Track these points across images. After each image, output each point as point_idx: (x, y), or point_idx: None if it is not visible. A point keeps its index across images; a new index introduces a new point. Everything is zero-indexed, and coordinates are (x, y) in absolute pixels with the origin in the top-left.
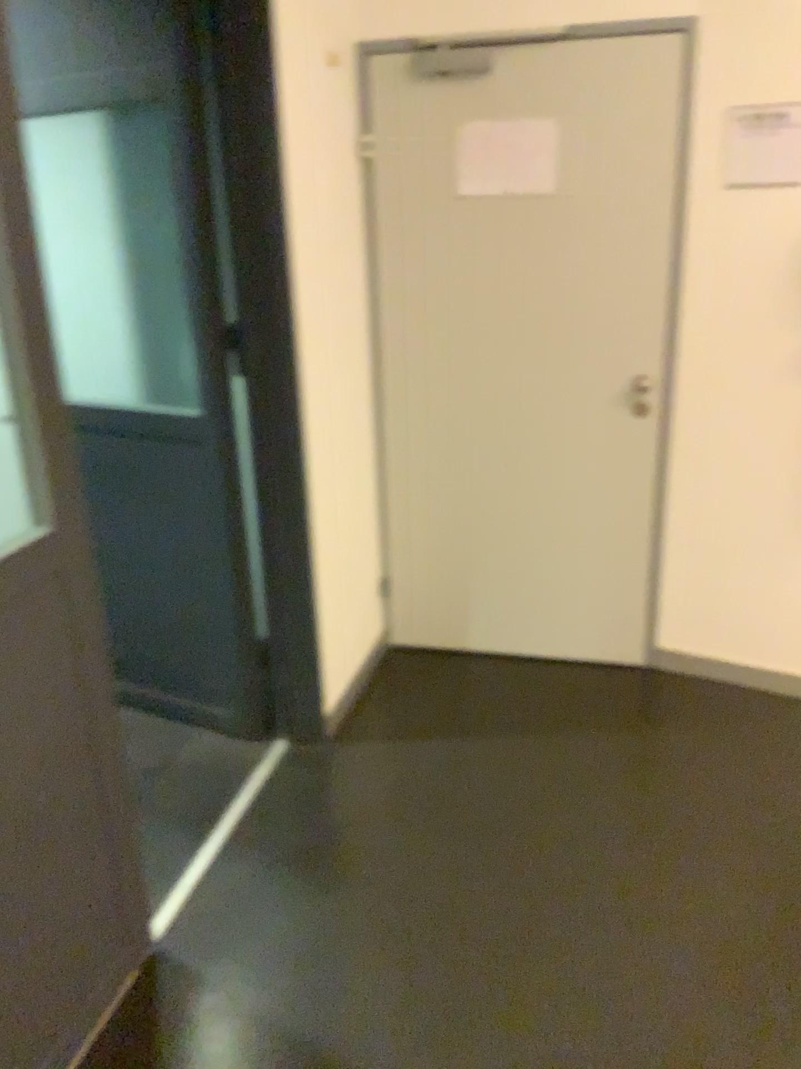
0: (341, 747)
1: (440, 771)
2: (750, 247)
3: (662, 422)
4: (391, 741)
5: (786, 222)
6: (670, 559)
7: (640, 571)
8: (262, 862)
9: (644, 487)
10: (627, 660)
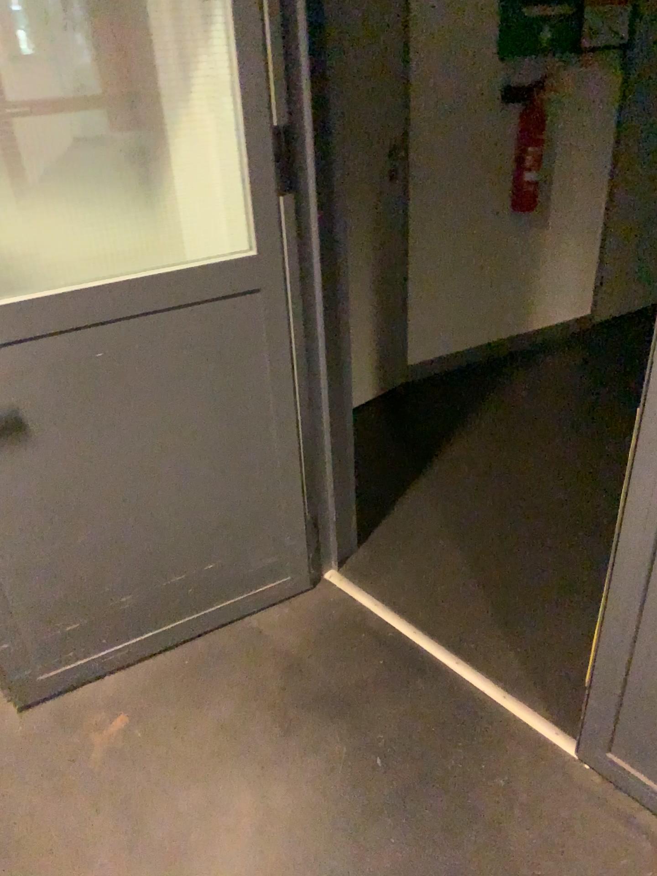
0: (373, 542)
1: (452, 506)
2: (453, 26)
3: (404, 183)
4: (388, 515)
5: (472, 3)
6: (414, 293)
7: (397, 310)
8: (504, 635)
9: (397, 241)
10: (395, 383)
